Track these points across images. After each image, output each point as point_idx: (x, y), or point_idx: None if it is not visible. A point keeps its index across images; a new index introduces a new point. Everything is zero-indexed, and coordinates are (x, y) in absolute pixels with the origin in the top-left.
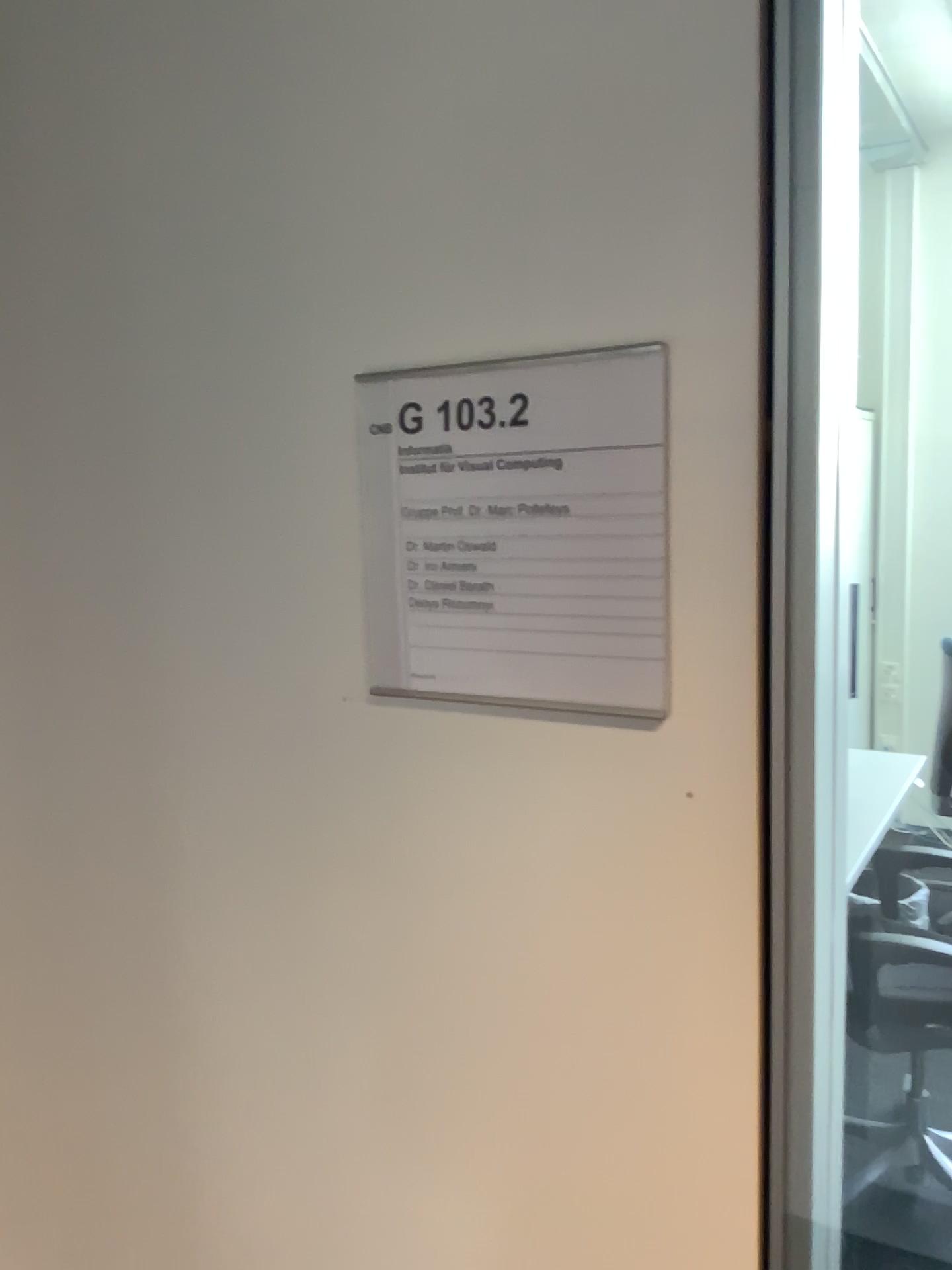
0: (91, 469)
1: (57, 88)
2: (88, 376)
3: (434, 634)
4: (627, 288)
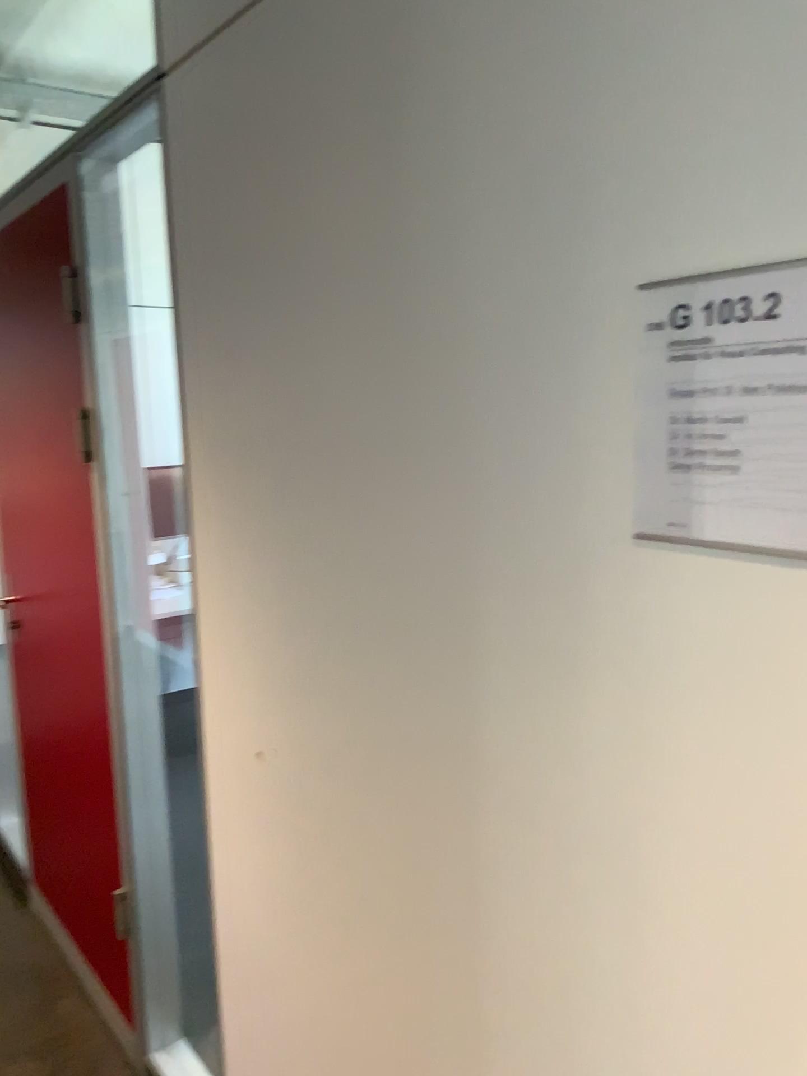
0: (450, 365)
1: (441, 91)
2: (451, 297)
3: (693, 489)
4: None
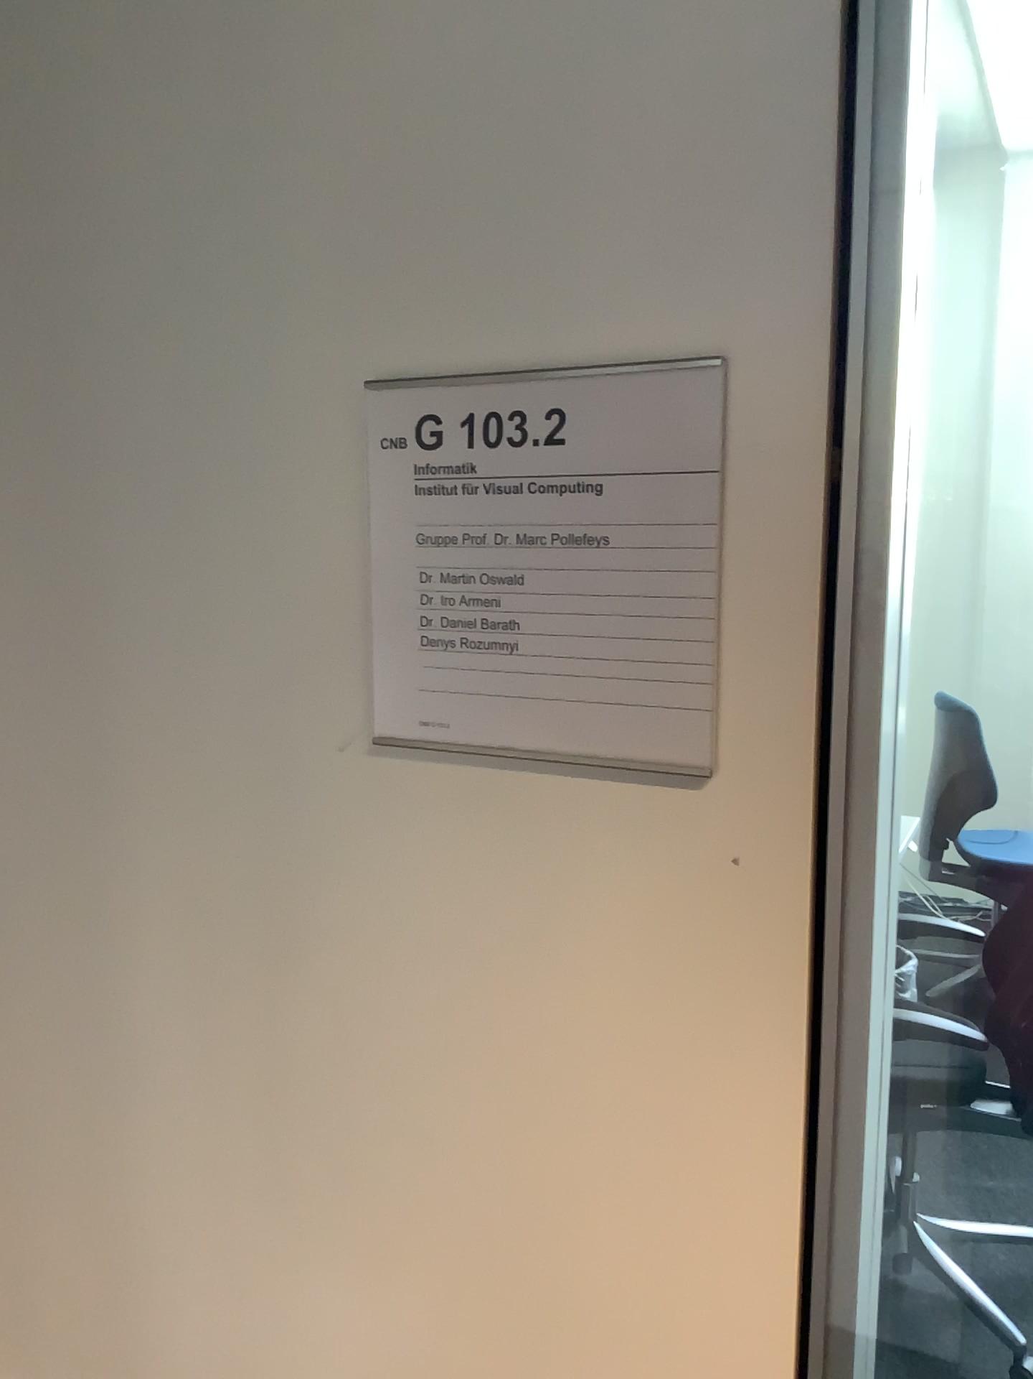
0: (53, 480)
1: (24, 46)
2: (52, 375)
3: (447, 674)
4: (675, 300)
